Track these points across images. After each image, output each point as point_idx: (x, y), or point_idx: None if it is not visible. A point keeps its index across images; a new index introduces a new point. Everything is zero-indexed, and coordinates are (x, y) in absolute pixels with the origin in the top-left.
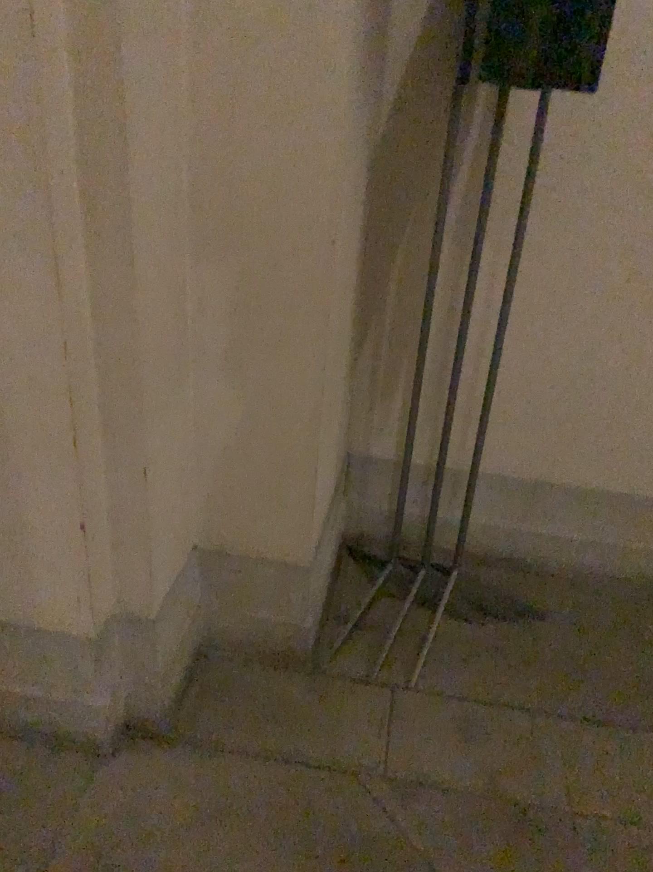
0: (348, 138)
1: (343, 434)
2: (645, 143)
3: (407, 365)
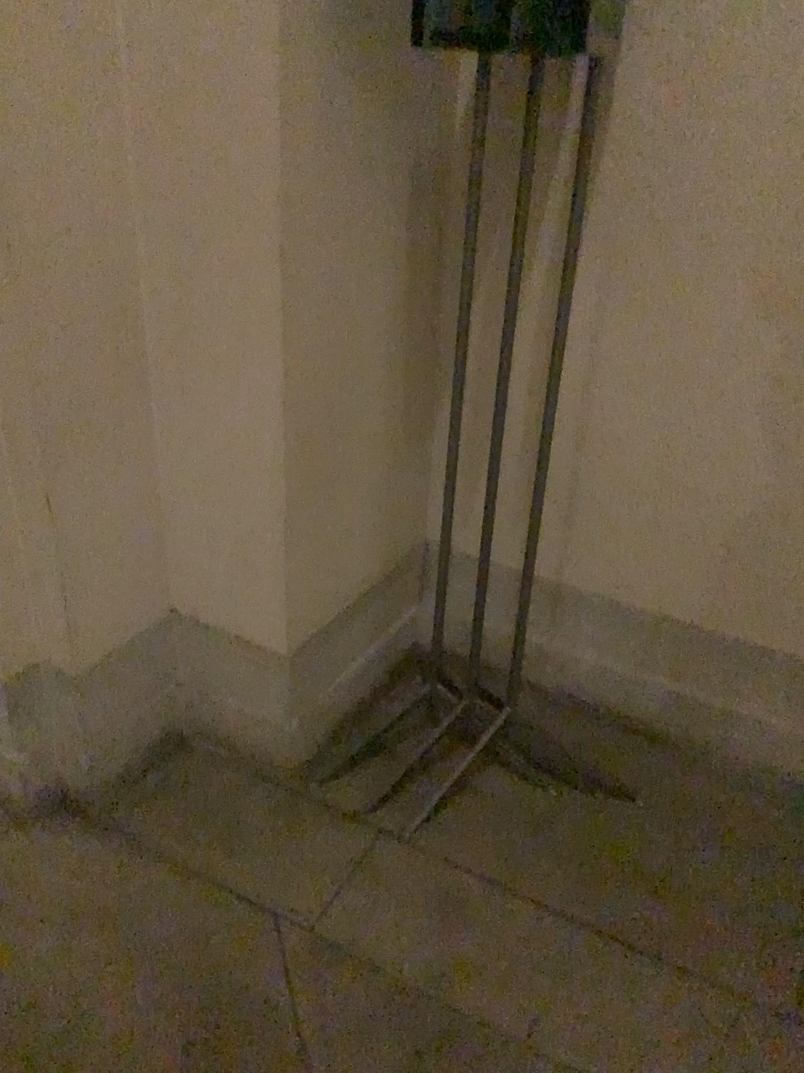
0: (283, 119)
1: (394, 512)
2: (795, 151)
3: (485, 436)
